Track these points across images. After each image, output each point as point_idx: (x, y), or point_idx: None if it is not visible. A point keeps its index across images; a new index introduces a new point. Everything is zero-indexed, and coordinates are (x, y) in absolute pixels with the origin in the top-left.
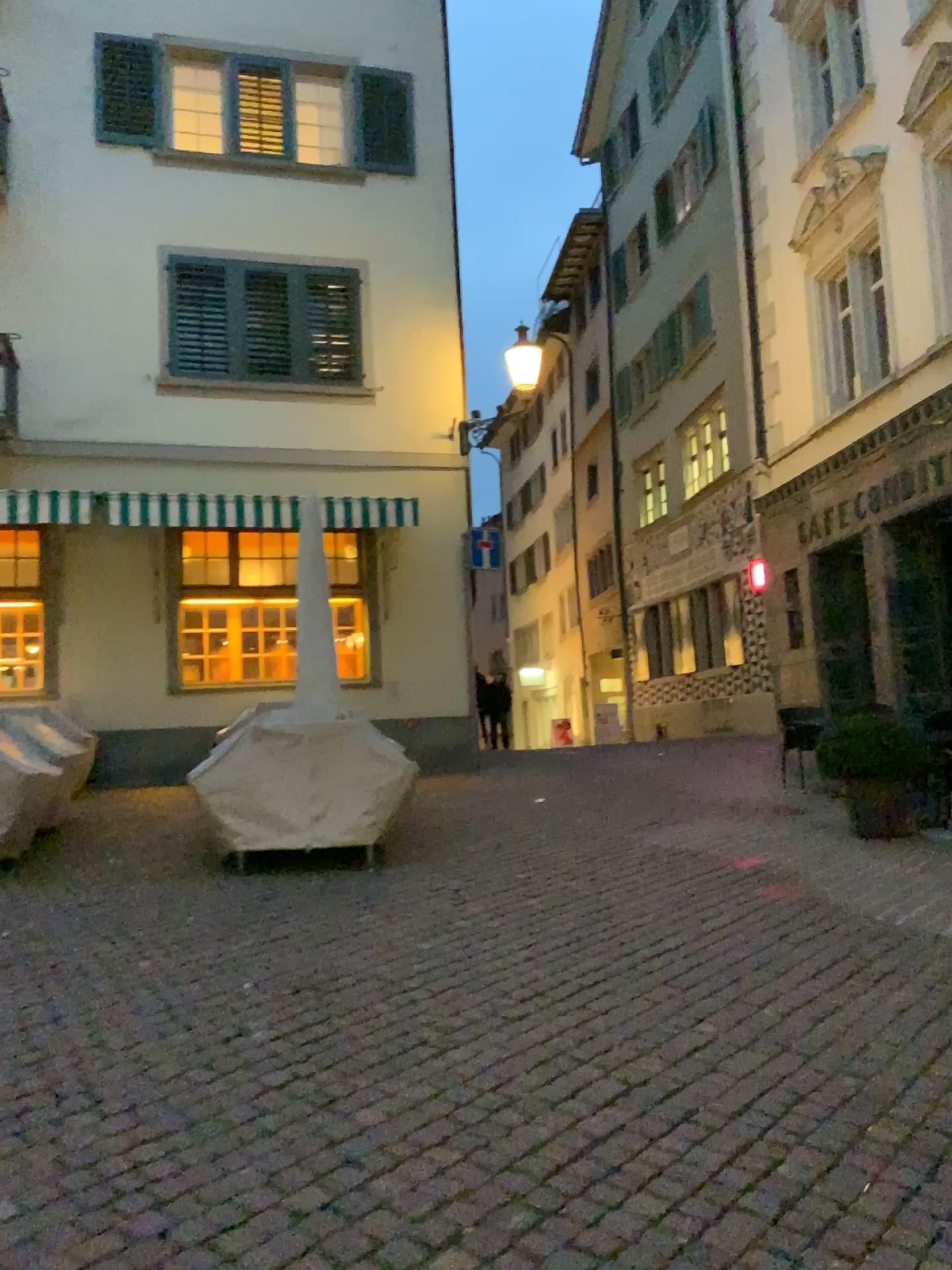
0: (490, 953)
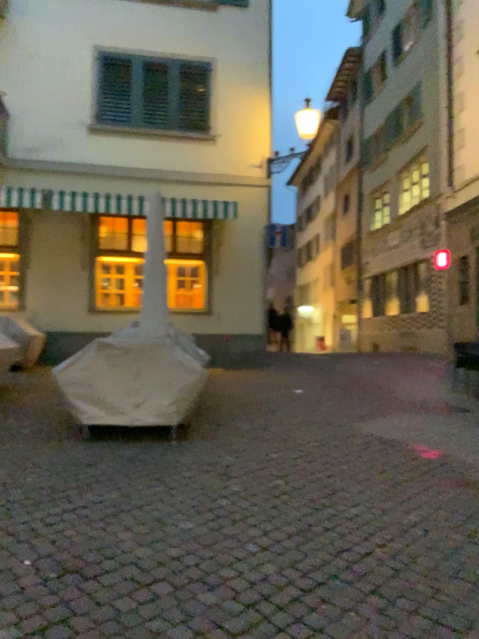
0: (233, 538)
